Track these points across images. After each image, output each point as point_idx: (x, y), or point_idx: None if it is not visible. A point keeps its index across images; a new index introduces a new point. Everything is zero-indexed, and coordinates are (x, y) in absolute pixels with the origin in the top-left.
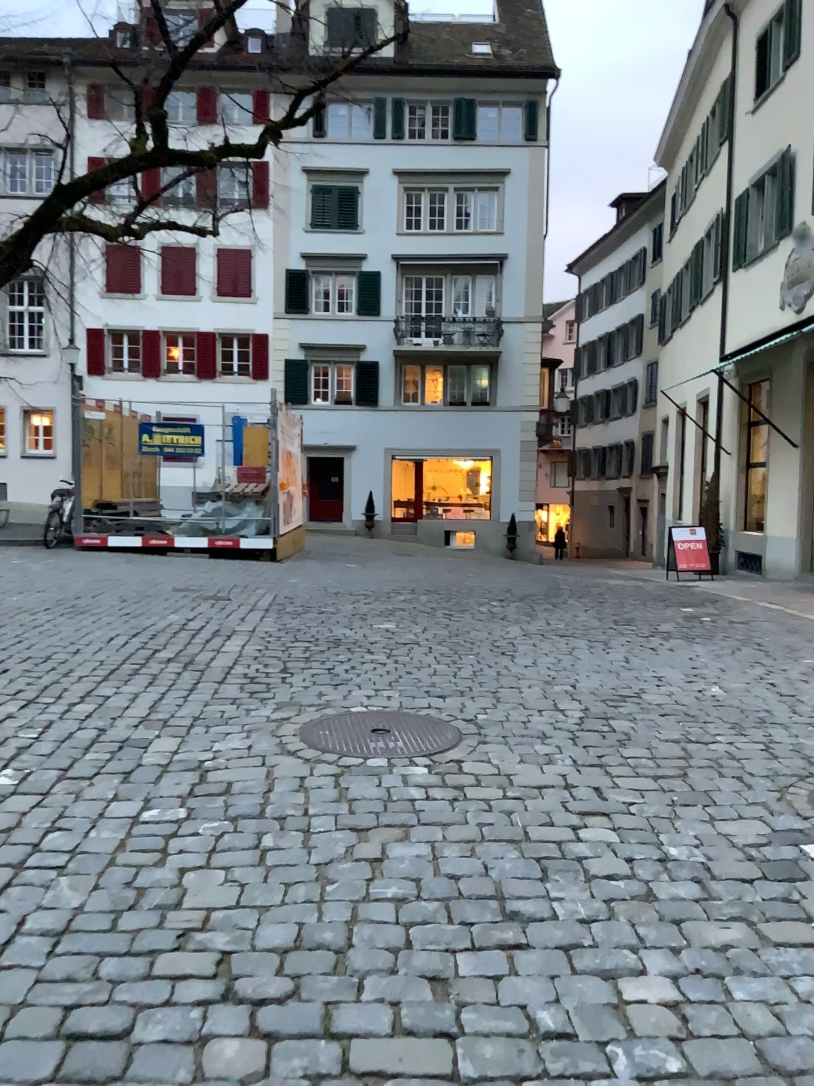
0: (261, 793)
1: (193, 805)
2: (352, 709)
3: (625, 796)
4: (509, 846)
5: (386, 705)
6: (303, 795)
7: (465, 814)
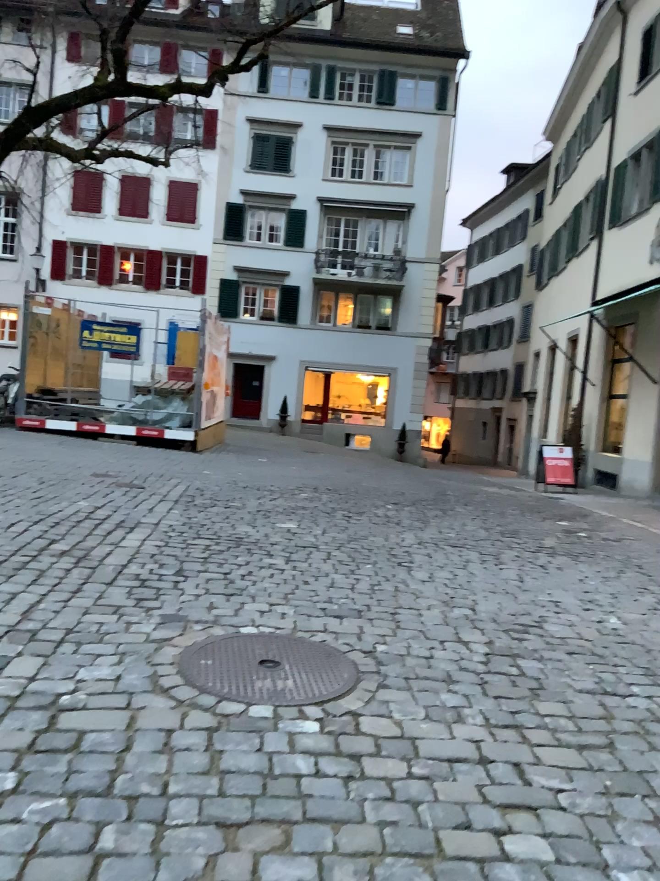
0: (115, 753)
1: (24, 772)
2: (241, 629)
3: (553, 782)
4: (419, 871)
5: (279, 627)
6: (164, 761)
7: (362, 805)
